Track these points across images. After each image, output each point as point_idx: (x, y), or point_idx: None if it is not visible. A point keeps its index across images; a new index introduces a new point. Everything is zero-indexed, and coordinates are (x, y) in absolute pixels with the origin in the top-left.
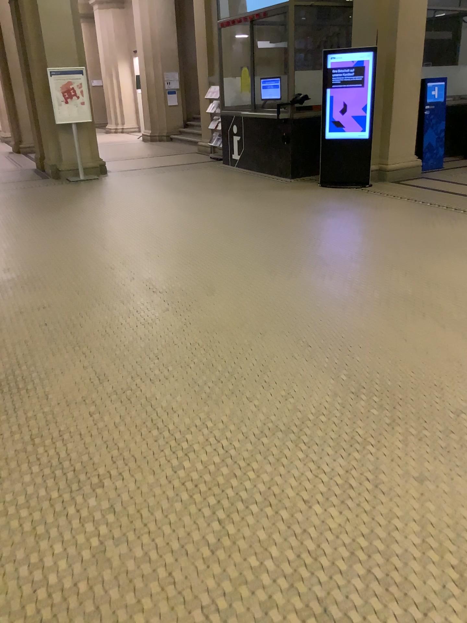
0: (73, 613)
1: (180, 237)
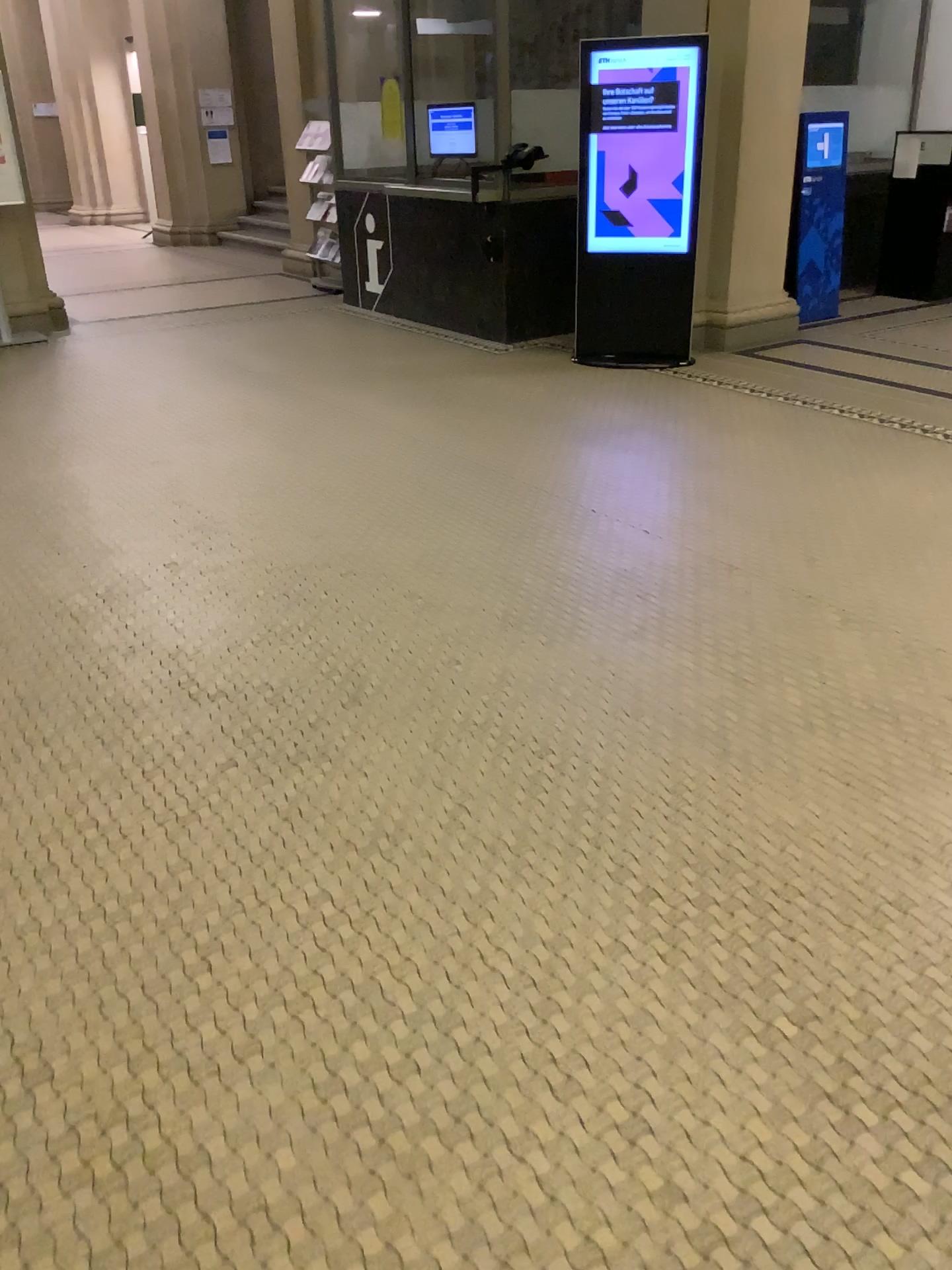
0: None
1: (260, 513)
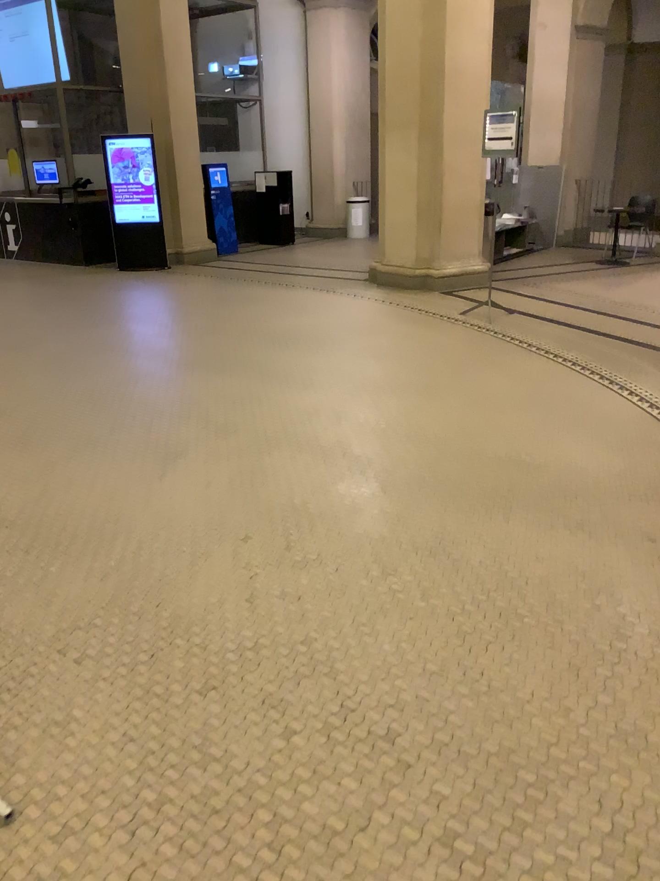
0: (30, 432)
1: None
